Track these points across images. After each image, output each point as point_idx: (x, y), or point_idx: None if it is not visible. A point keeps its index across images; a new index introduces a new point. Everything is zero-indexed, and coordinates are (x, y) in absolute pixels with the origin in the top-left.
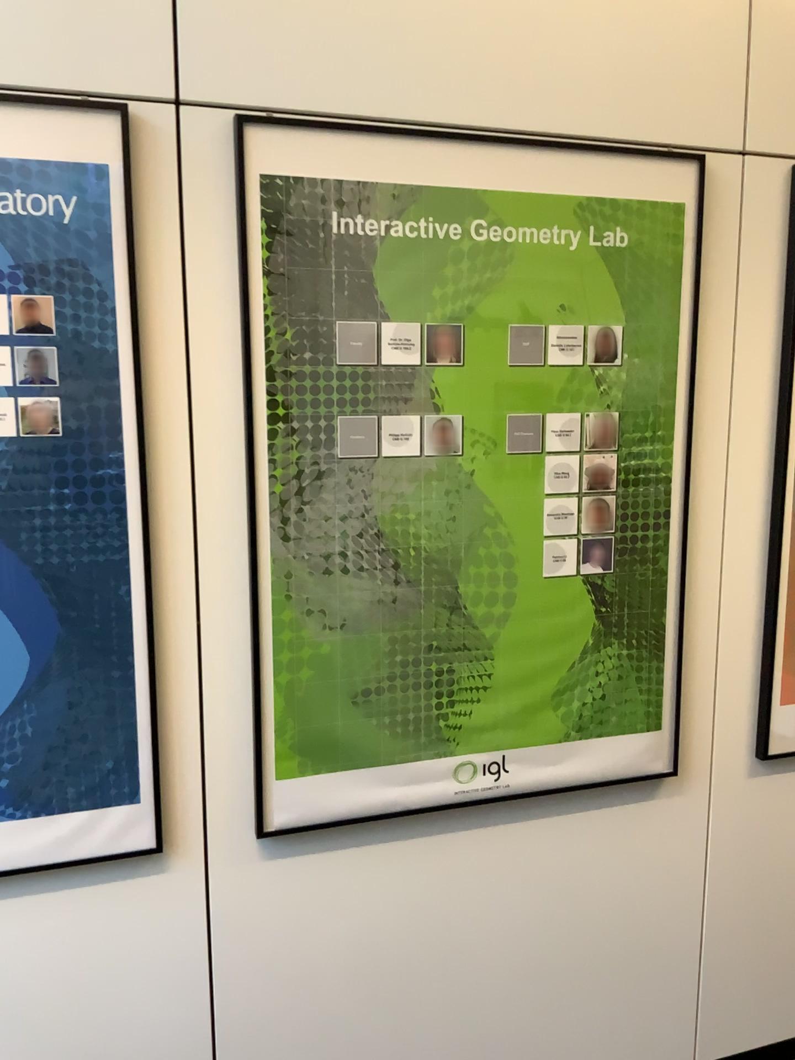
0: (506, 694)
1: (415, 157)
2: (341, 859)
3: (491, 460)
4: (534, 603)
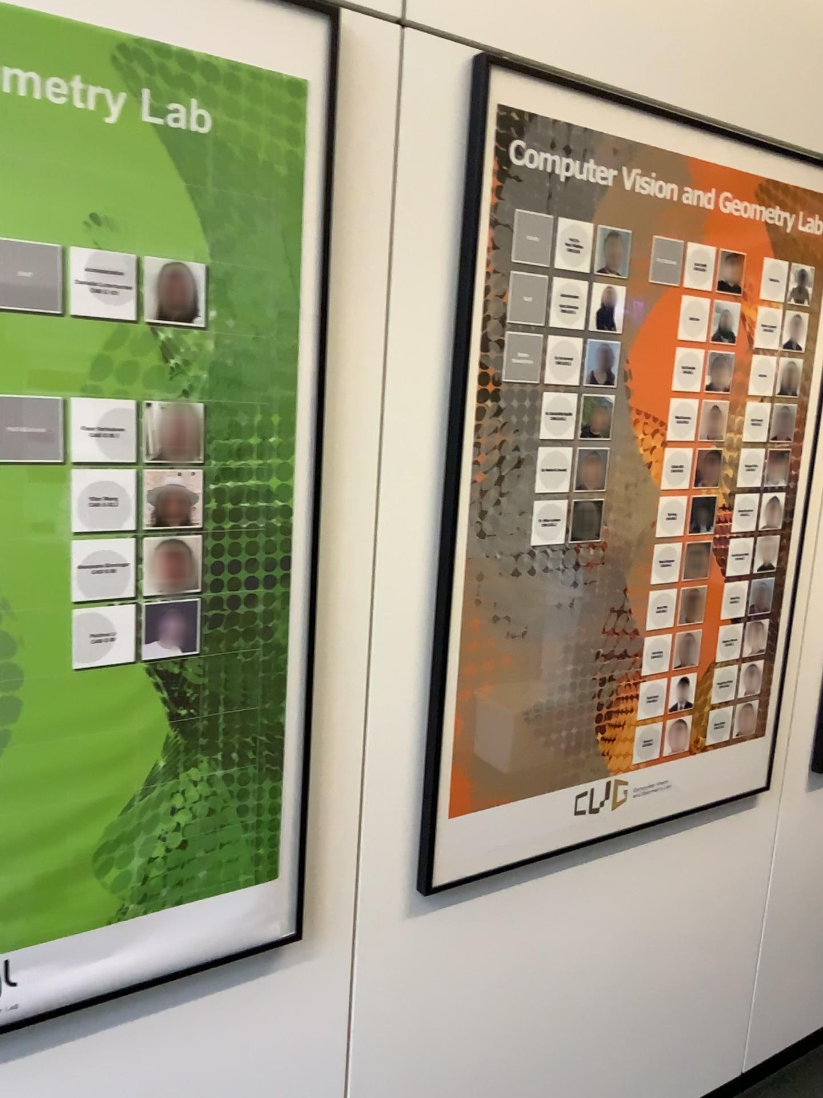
0: (11, 858)
1: None
2: None
3: None
4: (59, 708)
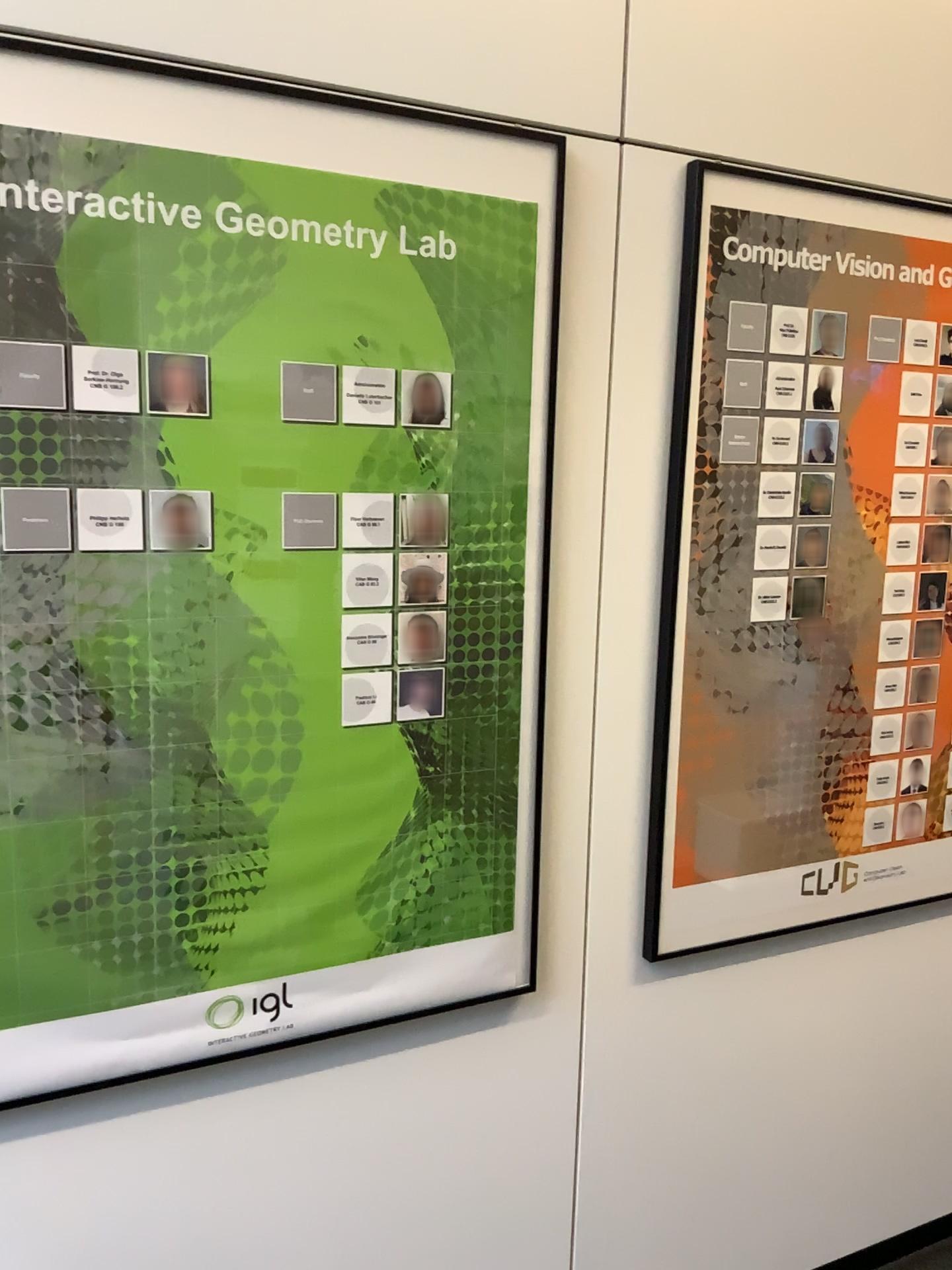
0: (289, 893)
1: (118, 95)
2: (37, 1150)
3: (255, 557)
4: (329, 762)
